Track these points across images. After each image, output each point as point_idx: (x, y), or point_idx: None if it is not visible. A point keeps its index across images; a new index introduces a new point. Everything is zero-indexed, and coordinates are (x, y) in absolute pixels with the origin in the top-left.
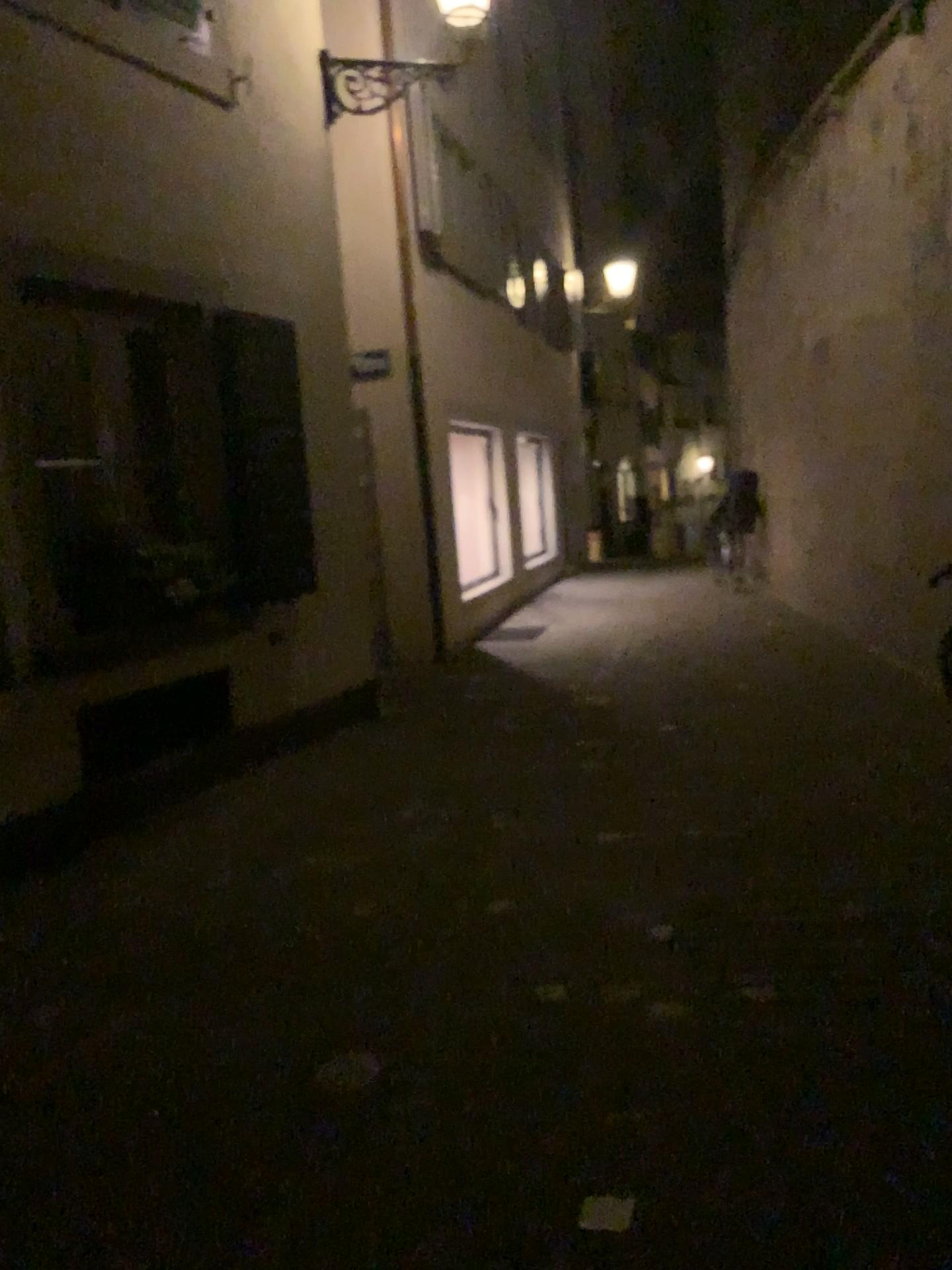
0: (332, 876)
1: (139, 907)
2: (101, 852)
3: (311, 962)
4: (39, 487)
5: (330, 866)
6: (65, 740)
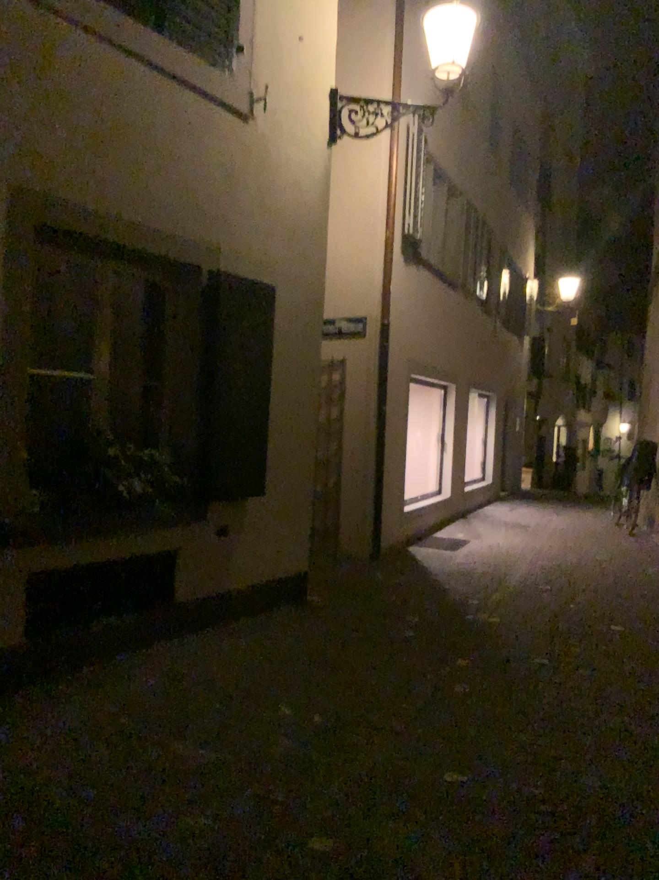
0: (186, 768)
1: (6, 769)
2: (14, 700)
3: (111, 878)
4: (23, 388)
5: (190, 755)
6: (6, 598)
